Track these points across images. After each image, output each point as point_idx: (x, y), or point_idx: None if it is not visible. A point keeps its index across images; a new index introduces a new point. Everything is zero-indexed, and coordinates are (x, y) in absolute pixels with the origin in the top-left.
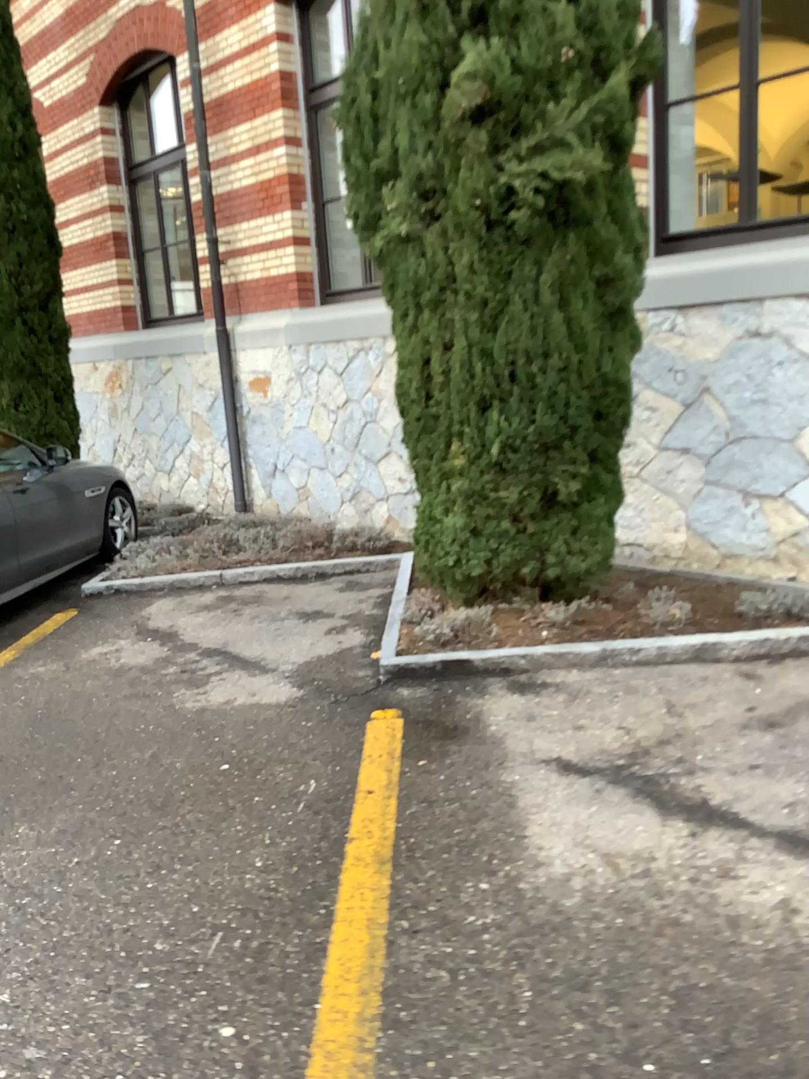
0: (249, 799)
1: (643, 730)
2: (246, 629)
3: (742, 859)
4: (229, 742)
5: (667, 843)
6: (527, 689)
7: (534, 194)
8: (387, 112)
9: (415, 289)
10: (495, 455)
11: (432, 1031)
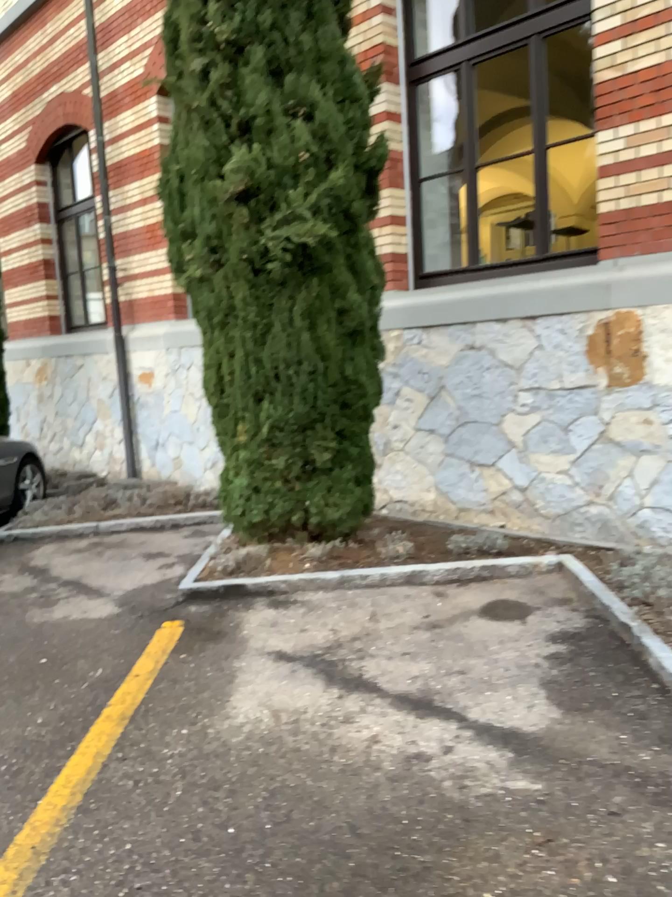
0: (50, 680)
1: (345, 632)
2: (98, 565)
3: (362, 712)
4: (52, 643)
5: (318, 703)
6: (281, 606)
7: (286, 250)
8: (188, 191)
9: (210, 314)
10: (266, 434)
11: (102, 814)
